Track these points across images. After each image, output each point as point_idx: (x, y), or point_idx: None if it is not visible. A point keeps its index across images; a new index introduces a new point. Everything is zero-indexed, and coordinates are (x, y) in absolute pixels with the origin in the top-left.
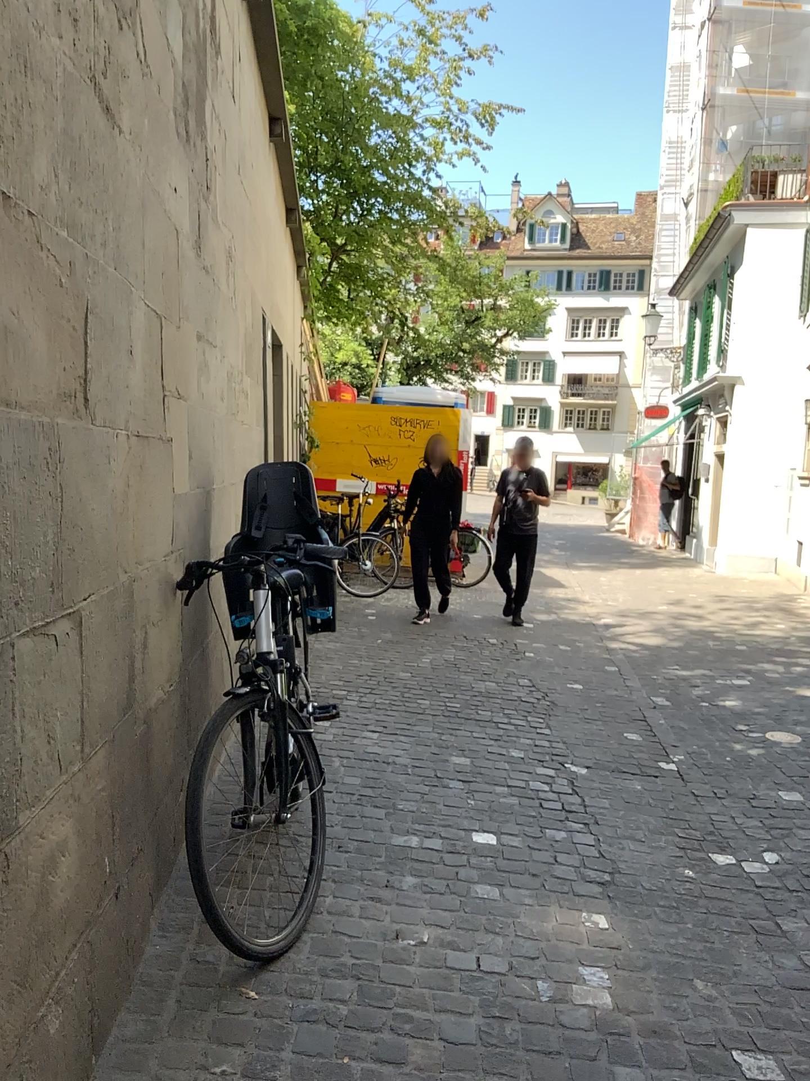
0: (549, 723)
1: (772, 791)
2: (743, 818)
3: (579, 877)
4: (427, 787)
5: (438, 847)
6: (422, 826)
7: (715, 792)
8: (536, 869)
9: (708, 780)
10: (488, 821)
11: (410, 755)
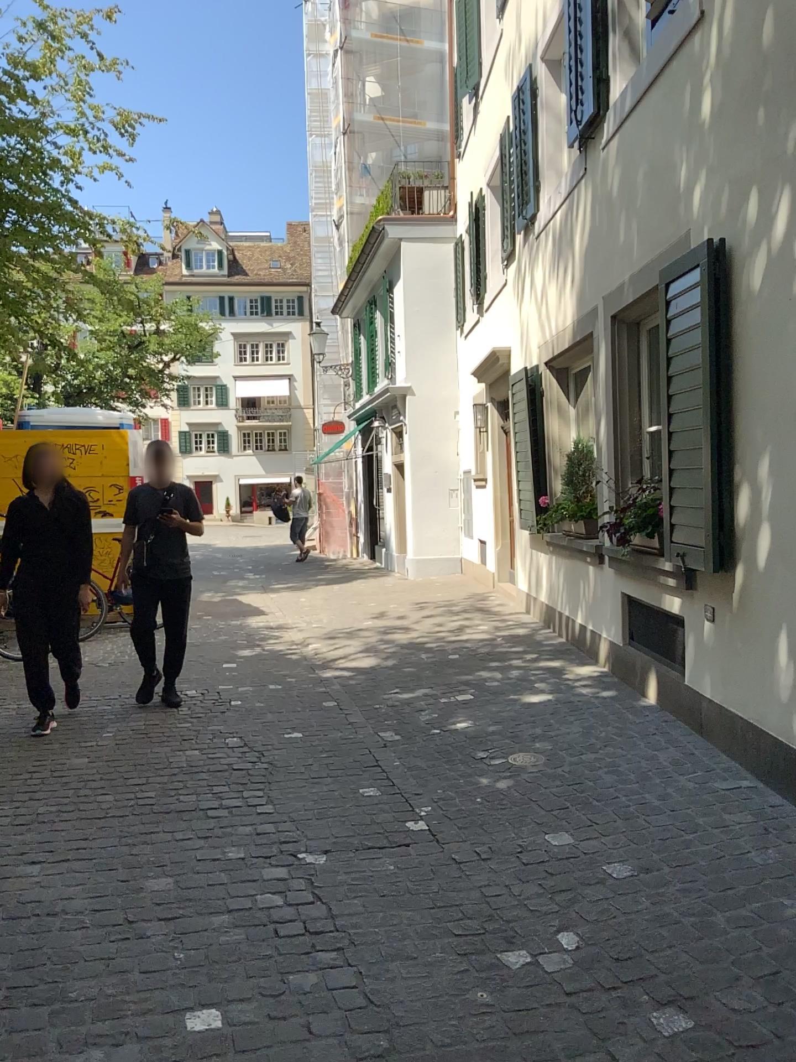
0: (270, 797)
1: (541, 837)
2: (522, 886)
3: (348, 1056)
4: (113, 943)
5: (134, 1061)
6: (106, 1024)
7: (481, 853)
8: (285, 1060)
9: (468, 839)
10: (207, 984)
11: (88, 889)
